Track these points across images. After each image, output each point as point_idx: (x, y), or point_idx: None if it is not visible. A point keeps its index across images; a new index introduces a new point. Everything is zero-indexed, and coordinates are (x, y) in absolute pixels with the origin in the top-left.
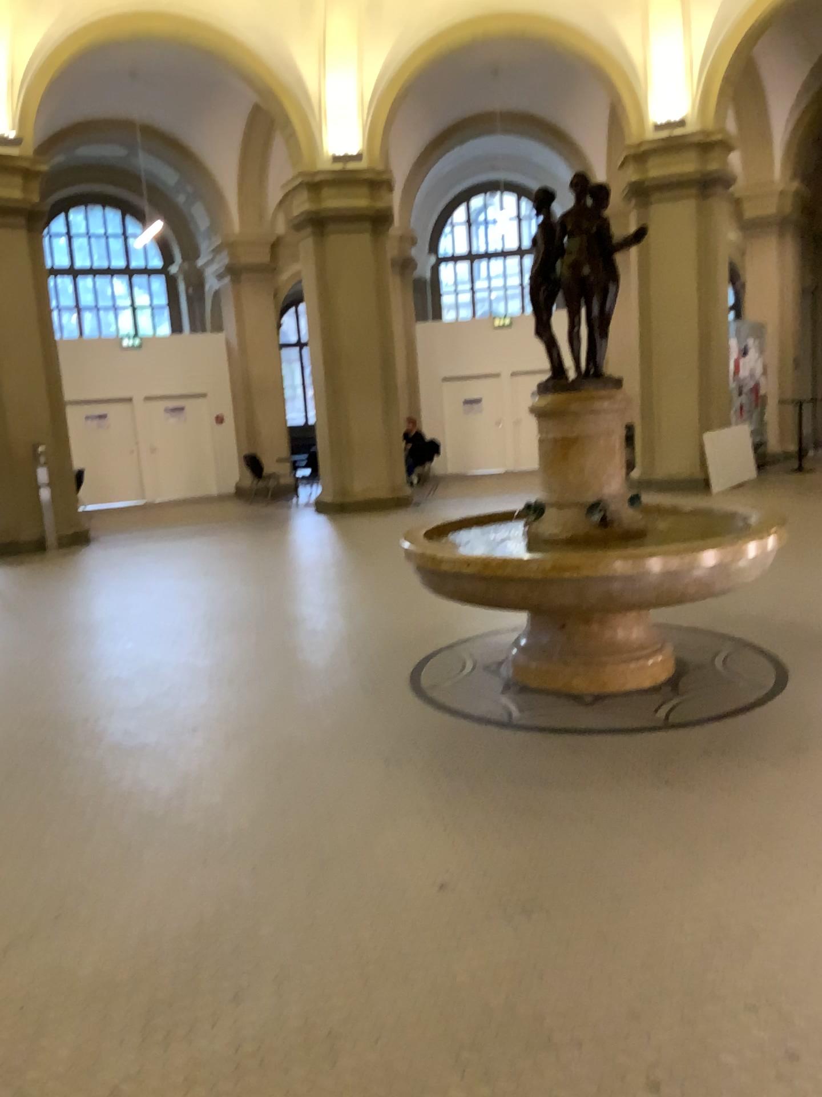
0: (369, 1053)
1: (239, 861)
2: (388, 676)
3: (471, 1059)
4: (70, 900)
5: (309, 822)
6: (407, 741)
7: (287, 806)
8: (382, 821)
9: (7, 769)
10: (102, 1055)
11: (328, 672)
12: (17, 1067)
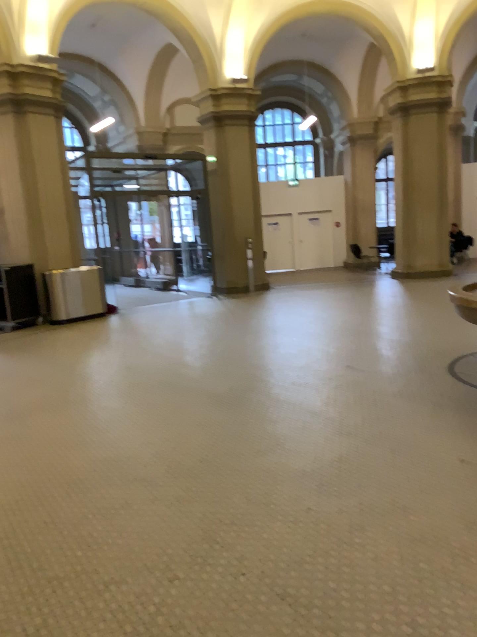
0: (422, 516)
1: (358, 436)
2: (435, 365)
3: (473, 527)
4: (282, 440)
5: (392, 425)
6: (444, 396)
7: (381, 417)
8: (430, 429)
9: (247, 386)
10: (303, 496)
11: (400, 360)
12: (269, 494)
